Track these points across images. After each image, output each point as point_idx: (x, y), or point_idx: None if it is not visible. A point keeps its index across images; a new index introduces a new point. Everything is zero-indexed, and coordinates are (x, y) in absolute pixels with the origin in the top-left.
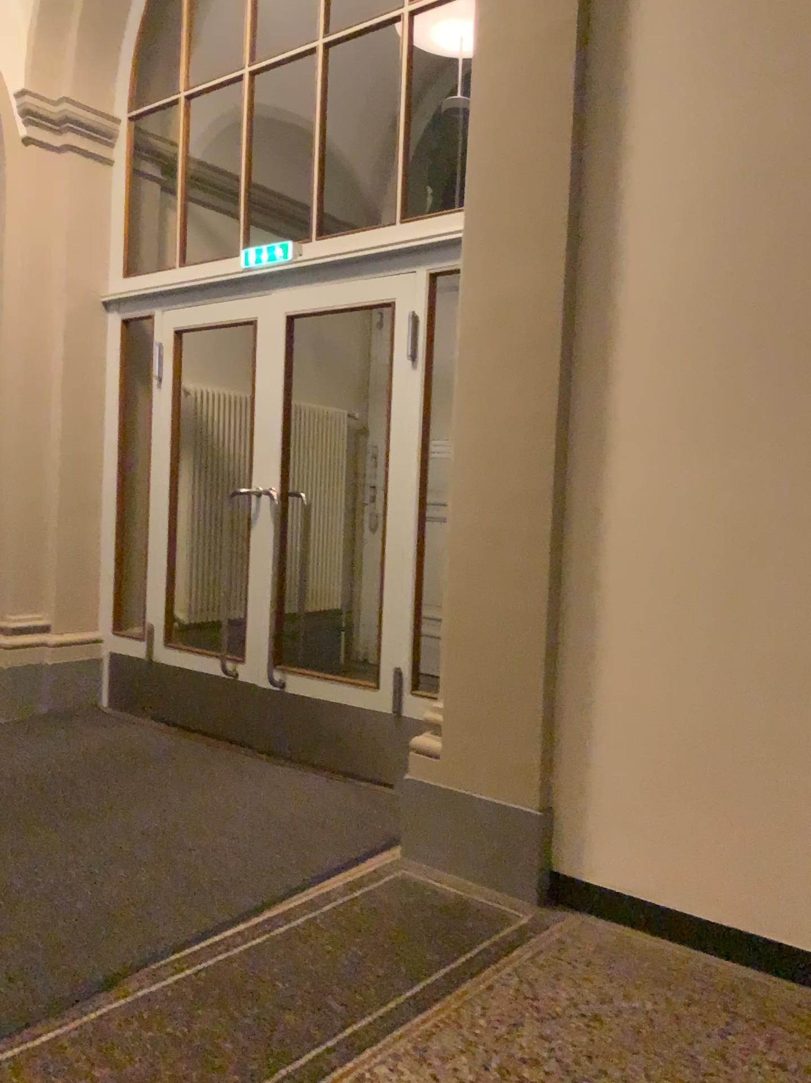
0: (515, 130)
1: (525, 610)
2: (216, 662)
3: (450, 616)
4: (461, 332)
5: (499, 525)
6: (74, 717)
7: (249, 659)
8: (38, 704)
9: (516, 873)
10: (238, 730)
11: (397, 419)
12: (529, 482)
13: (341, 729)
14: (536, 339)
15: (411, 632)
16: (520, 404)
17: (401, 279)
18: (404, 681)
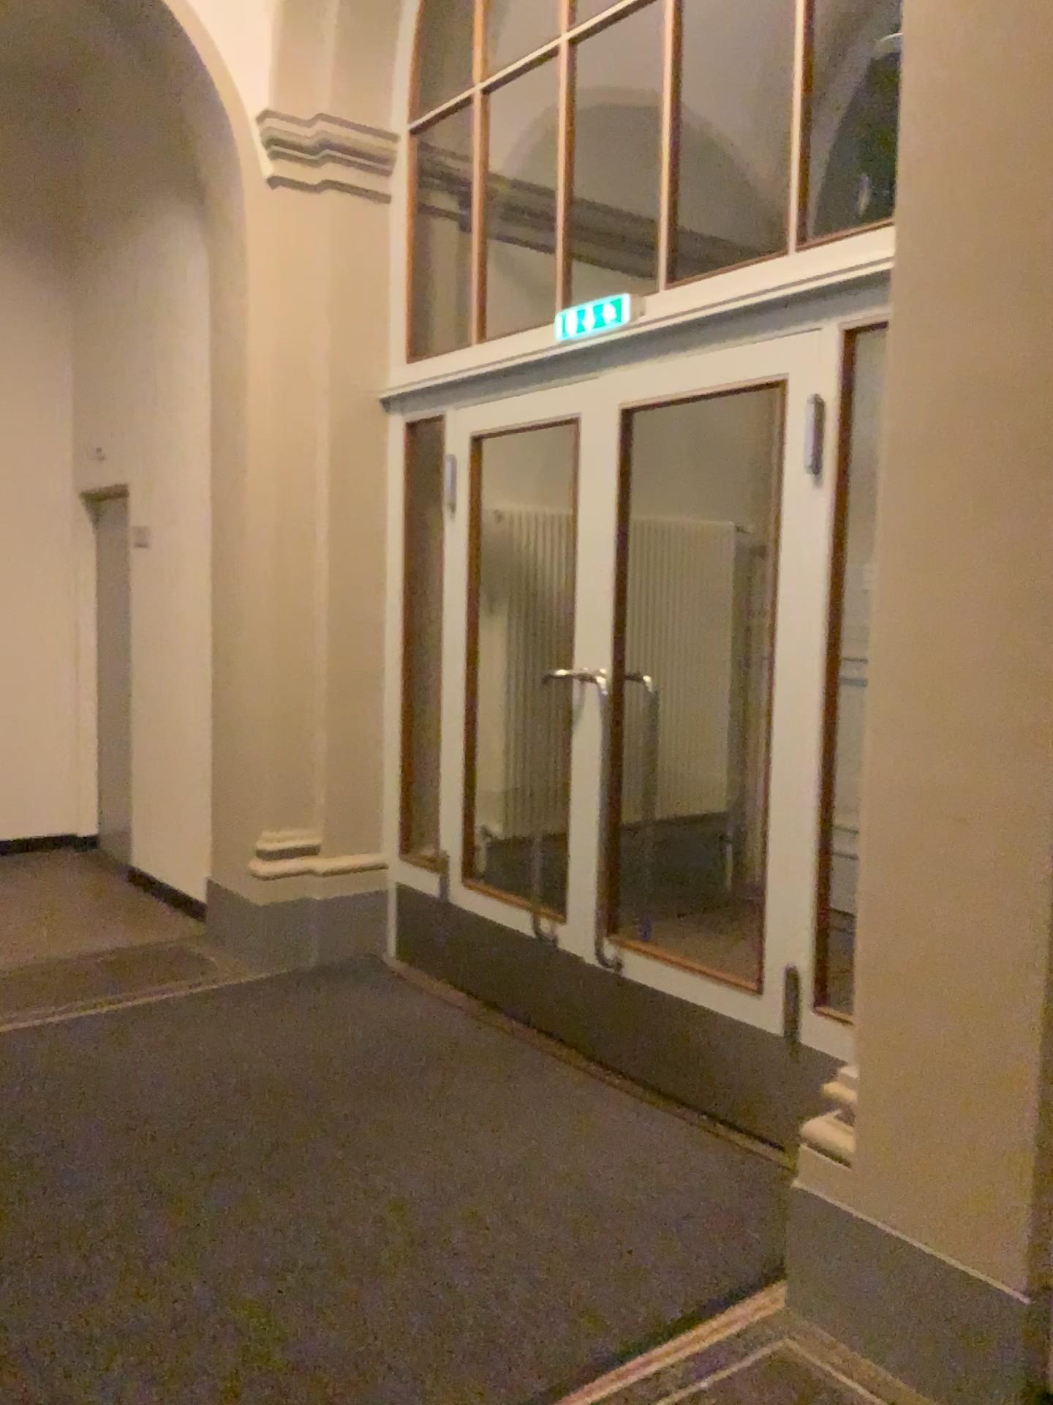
0: (987, 77)
1: (1002, 938)
2: (531, 916)
3: (865, 935)
4: (886, 446)
5: (955, 786)
6: (342, 980)
7: (574, 919)
8: (300, 956)
9: (983, 1393)
10: (558, 1020)
11: (789, 573)
12: (1011, 713)
13: (704, 1045)
14: (1024, 459)
15: (813, 909)
16: (994, 575)
17: (796, 344)
18: (802, 984)
